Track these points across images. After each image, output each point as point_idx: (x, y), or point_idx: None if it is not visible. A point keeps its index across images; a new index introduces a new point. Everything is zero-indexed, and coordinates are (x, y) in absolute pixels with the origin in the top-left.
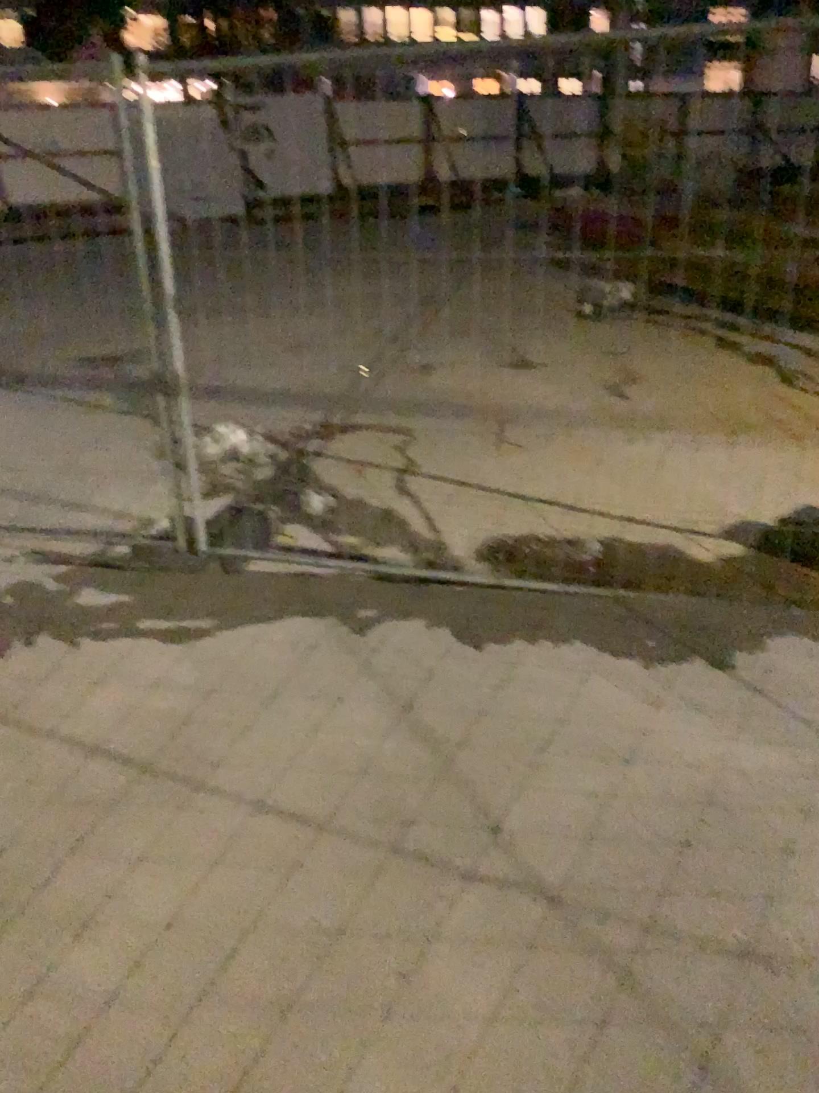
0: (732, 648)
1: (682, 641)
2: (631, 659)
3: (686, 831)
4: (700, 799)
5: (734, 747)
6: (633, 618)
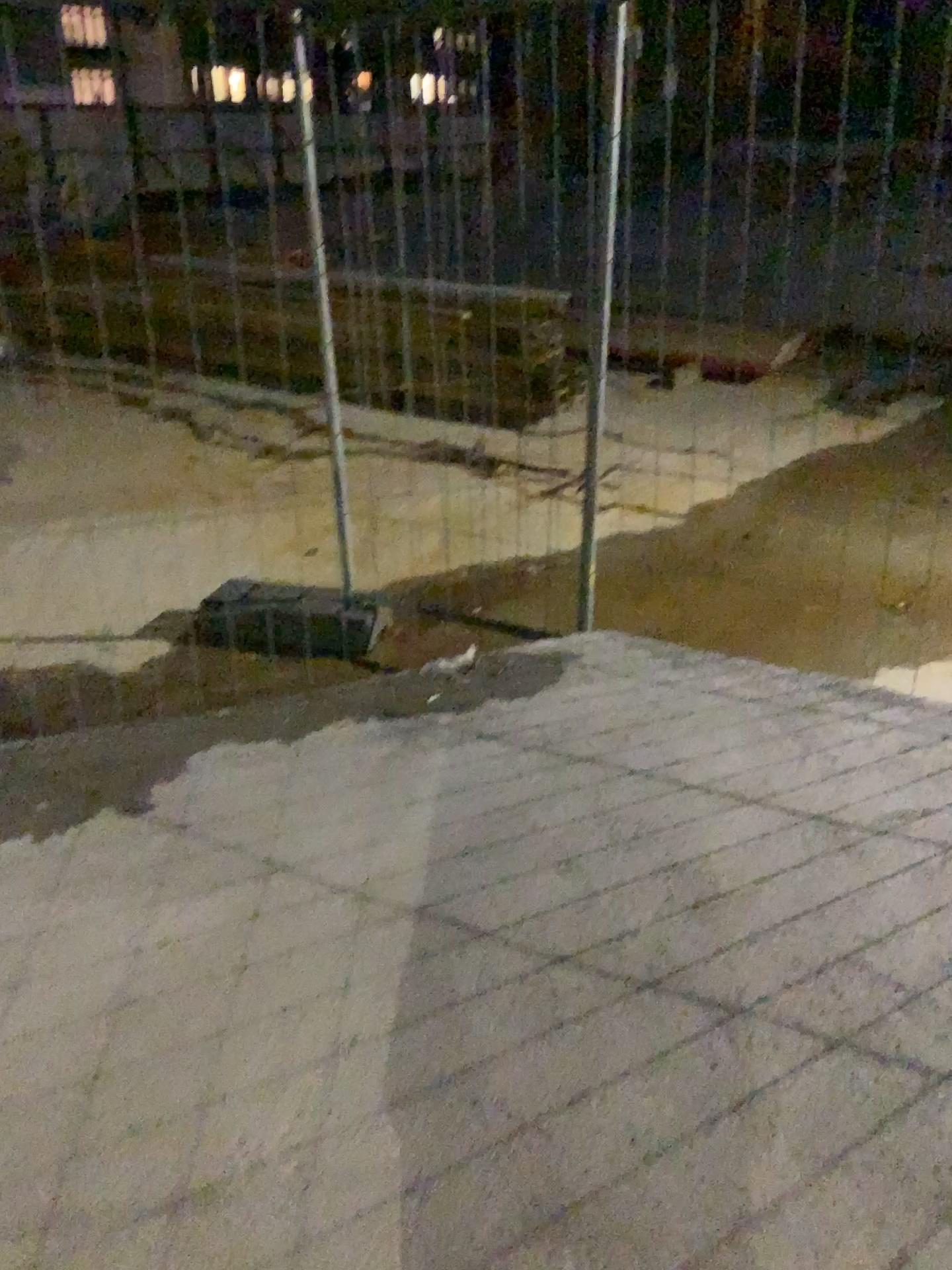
0: (148, 780)
1: (82, 790)
2: (12, 838)
3: (89, 1062)
4: (107, 1008)
5: (148, 917)
6: (17, 777)
